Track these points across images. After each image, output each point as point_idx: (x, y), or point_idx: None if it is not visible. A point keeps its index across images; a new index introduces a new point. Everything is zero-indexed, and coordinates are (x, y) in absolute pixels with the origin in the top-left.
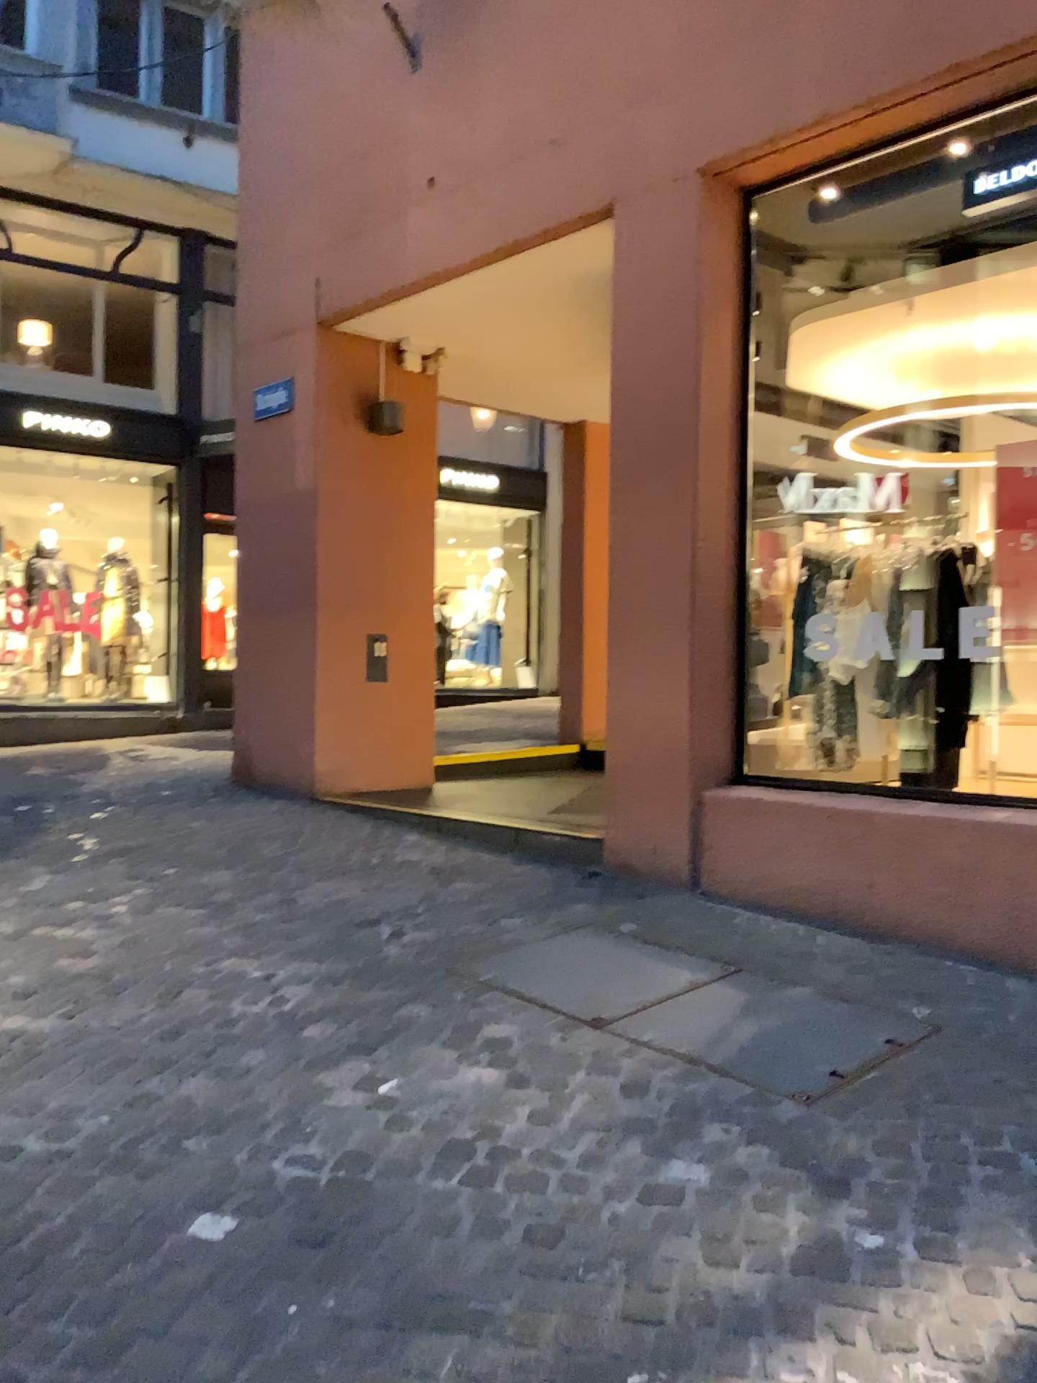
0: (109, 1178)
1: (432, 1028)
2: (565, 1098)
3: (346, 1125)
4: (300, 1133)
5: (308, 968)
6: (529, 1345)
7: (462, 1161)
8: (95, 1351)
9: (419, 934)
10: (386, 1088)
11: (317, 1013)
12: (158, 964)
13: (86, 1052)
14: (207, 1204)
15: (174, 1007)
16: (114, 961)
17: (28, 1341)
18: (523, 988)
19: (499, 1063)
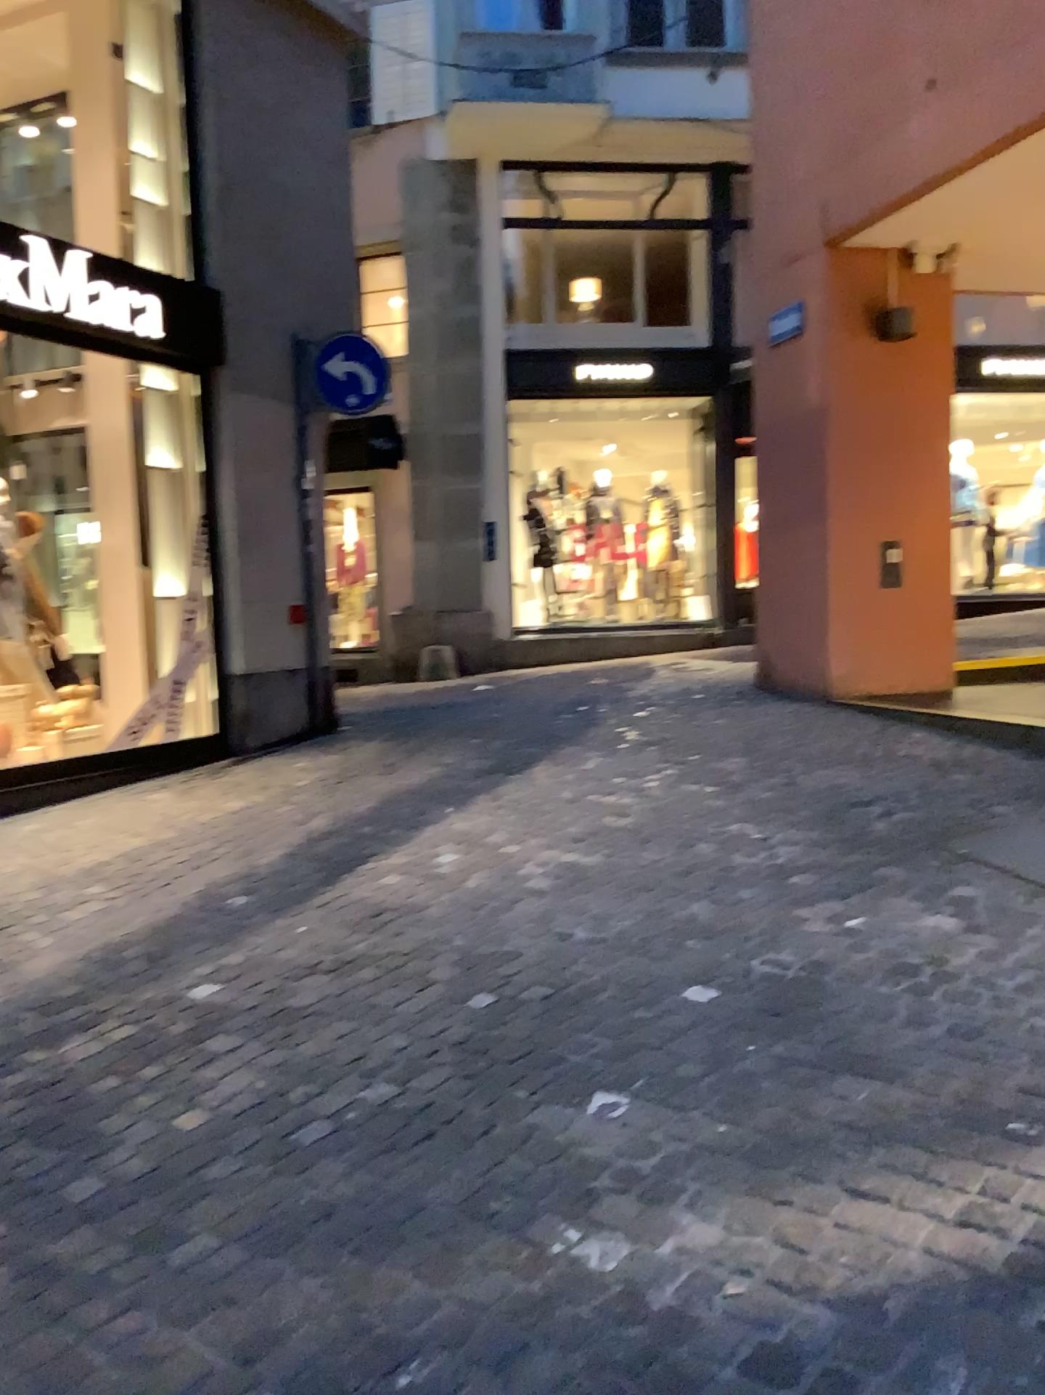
0: (628, 959)
1: (903, 884)
2: (1013, 942)
3: (812, 943)
4: (774, 946)
5: (802, 834)
6: (930, 1094)
7: (905, 976)
8: (611, 1052)
9: (908, 813)
10: (851, 923)
11: (803, 867)
12: (678, 825)
13: (619, 882)
14: (697, 982)
15: (688, 856)
16: (645, 821)
17: (569, 1041)
18: (999, 860)
19: (958, 913)
